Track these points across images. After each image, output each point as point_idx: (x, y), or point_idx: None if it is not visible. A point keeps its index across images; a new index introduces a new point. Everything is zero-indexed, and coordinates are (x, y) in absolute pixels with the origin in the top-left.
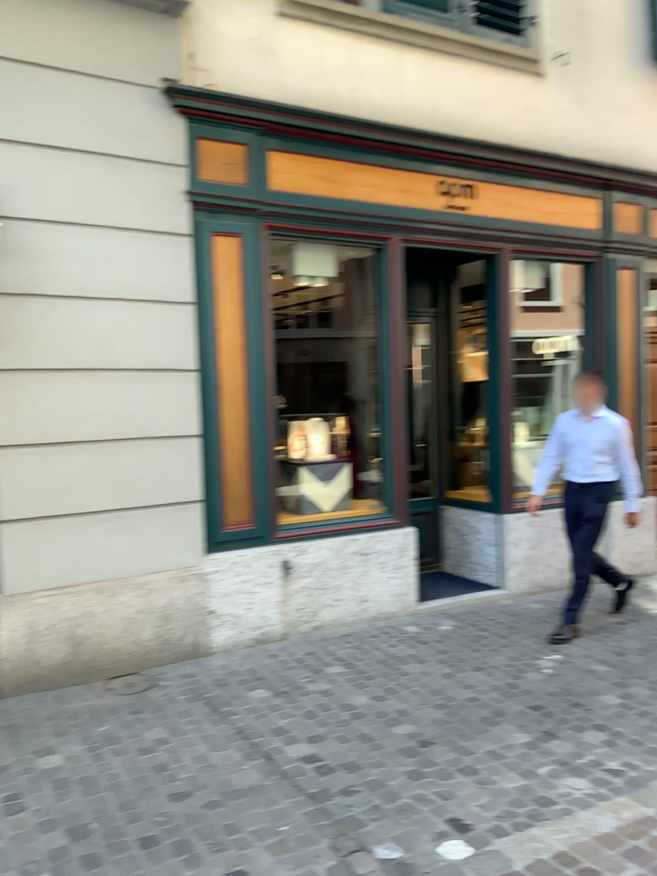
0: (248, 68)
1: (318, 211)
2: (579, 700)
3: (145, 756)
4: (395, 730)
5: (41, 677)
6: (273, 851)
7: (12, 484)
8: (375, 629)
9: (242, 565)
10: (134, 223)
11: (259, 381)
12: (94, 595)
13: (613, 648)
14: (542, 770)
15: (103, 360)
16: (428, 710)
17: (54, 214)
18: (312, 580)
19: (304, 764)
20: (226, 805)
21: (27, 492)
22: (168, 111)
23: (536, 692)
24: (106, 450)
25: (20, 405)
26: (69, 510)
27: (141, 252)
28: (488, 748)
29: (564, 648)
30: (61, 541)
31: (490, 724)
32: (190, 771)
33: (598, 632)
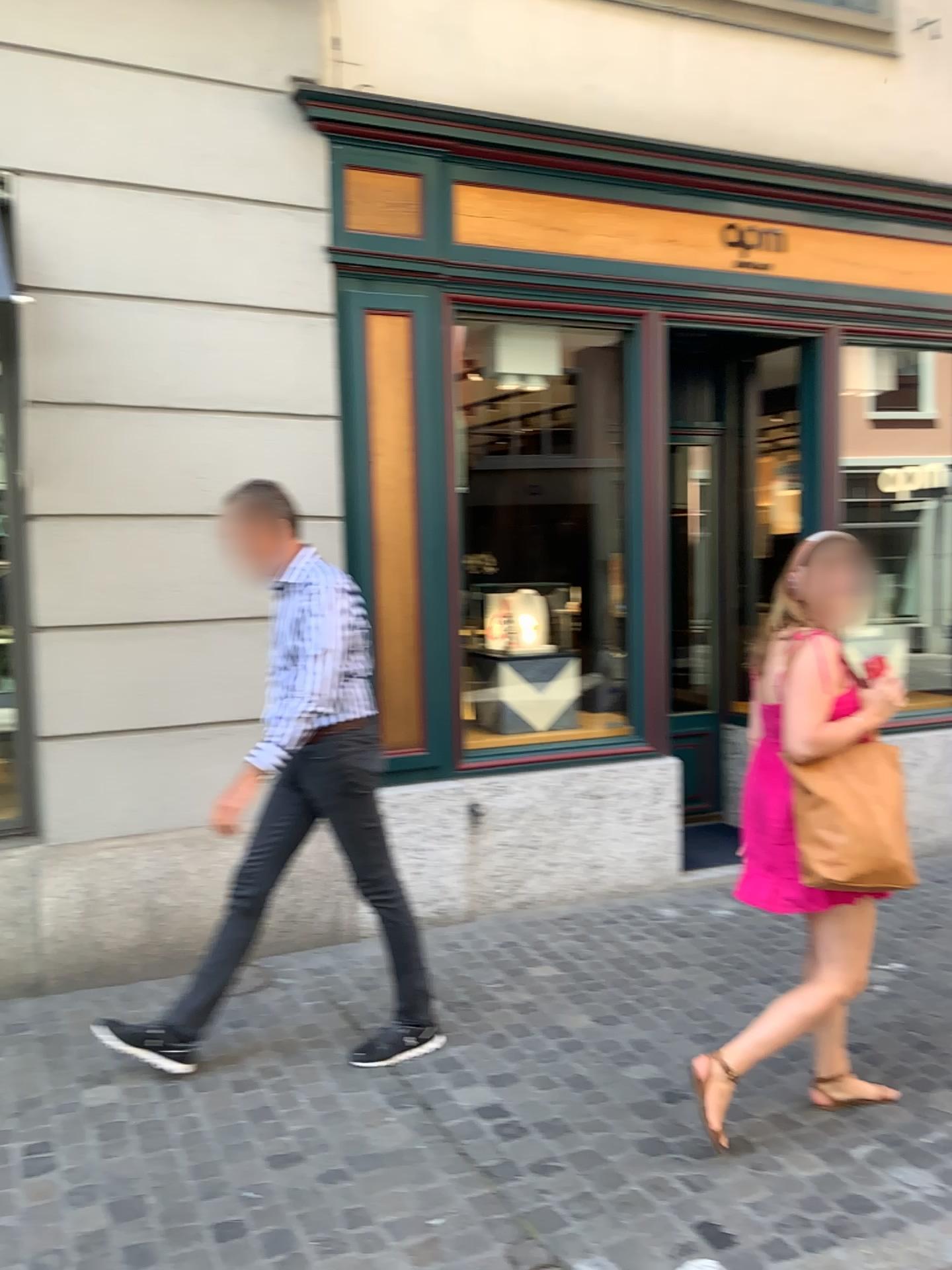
0: (426, 56)
1: (532, 273)
2: (925, 1041)
3: (245, 1094)
4: (625, 1074)
5: (112, 966)
6: (412, 1262)
7: (69, 683)
8: (613, 911)
9: (411, 809)
10: (250, 295)
11: (438, 532)
12: (190, 848)
13: None
14: (853, 1154)
15: (203, 502)
16: (681, 1046)
17: (131, 284)
18: (518, 833)
19: (477, 1122)
20: (351, 1181)
21: (92, 695)
22: (303, 126)
23: (856, 1023)
24: (208, 634)
25: (81, 567)
26: (153, 722)
27: (262, 339)
28: (769, 1113)
29: (908, 954)
30: (140, 767)
31: (776, 1073)
32: (305, 1123)
33: None
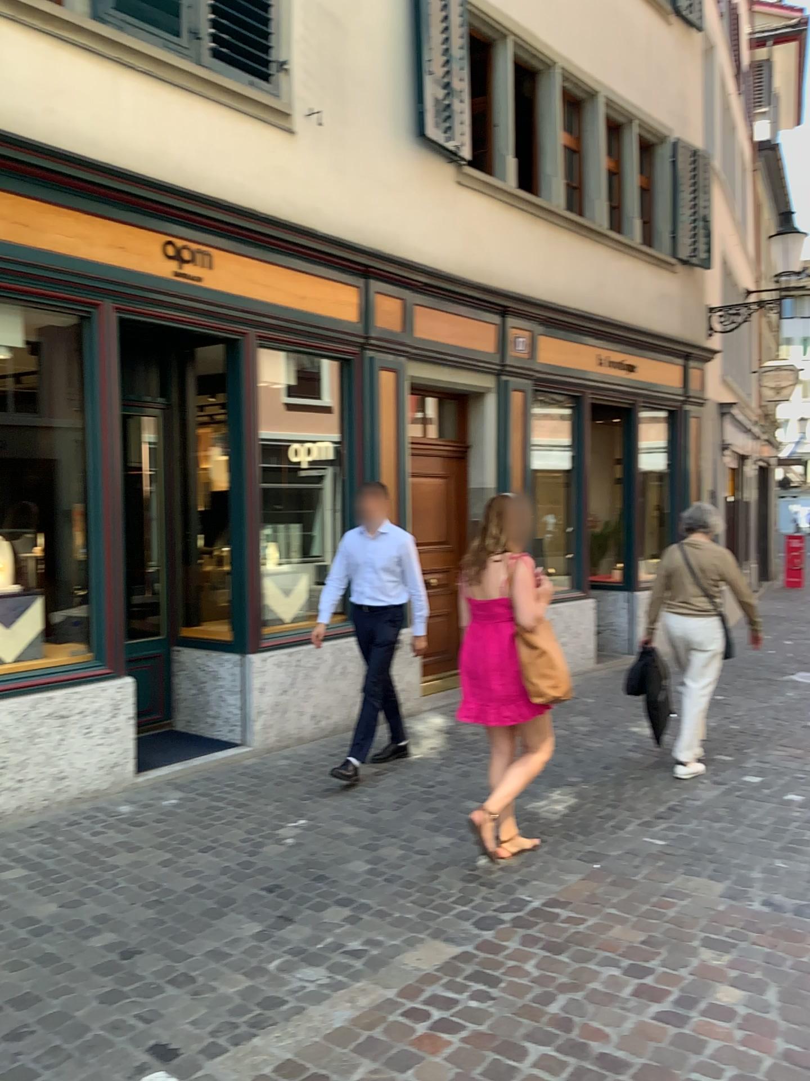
0: None
1: None
2: (322, 872)
3: None
4: (86, 943)
5: None
6: None
7: None
8: (74, 812)
9: None
10: None
11: None
12: None
13: (366, 806)
14: (269, 964)
15: None
16: (135, 911)
17: None
18: None
19: None
20: None
21: None
22: None
23: (273, 869)
24: None
25: None
26: None
27: None
28: (207, 948)
29: (311, 812)
30: None
31: (212, 917)
32: None
33: (352, 789)
